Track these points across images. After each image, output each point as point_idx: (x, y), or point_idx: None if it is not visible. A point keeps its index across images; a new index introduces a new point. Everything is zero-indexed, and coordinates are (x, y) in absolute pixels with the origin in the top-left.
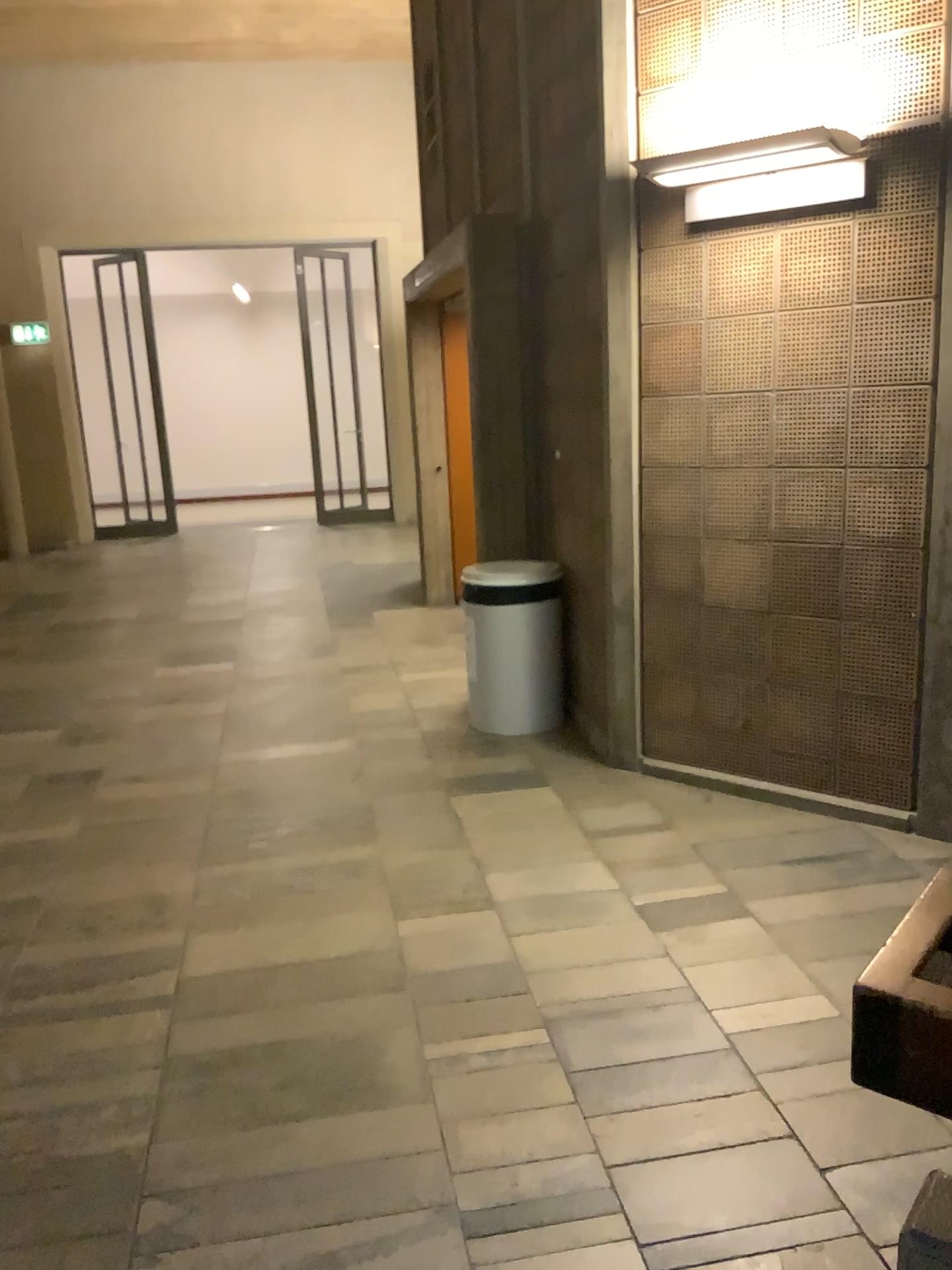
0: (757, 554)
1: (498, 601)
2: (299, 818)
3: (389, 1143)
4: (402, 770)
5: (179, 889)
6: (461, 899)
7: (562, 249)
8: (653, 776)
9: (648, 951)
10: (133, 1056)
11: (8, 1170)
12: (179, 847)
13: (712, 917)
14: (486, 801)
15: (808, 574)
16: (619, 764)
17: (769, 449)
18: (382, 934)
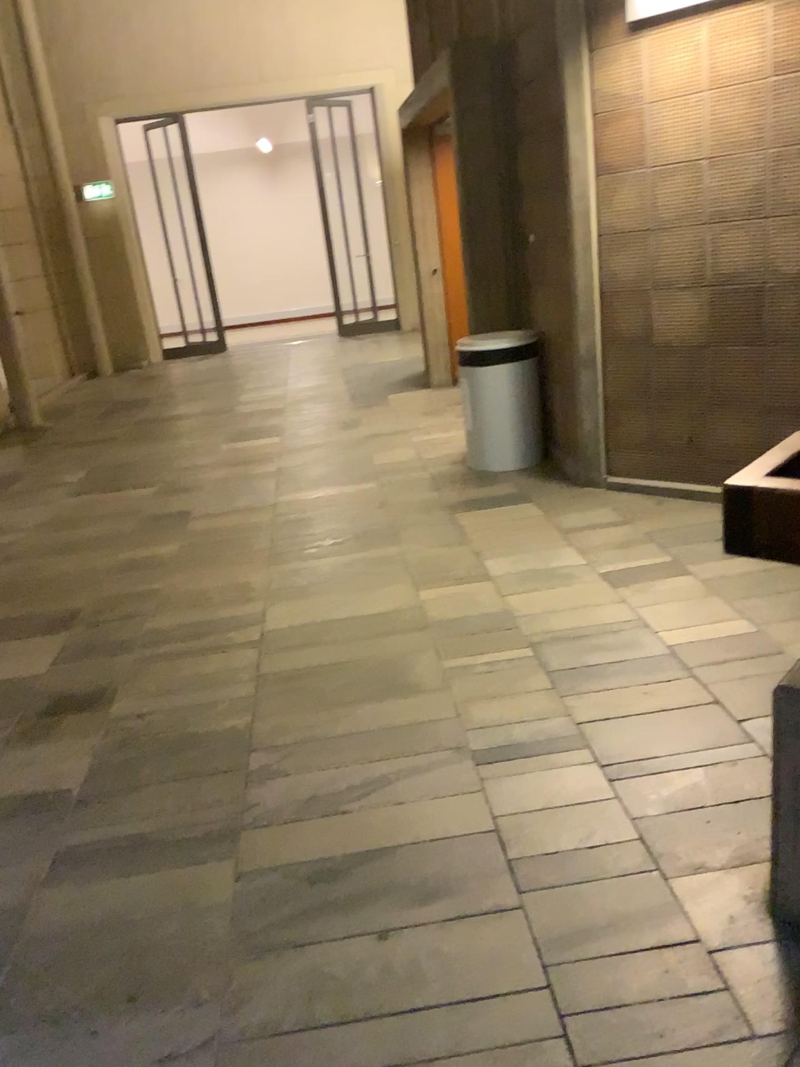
0: (693, 298)
1: (486, 361)
2: (340, 529)
3: (418, 712)
4: (417, 495)
5: (255, 576)
6: (465, 572)
7: (526, 61)
8: (614, 488)
9: (608, 597)
10: (234, 672)
11: (156, 736)
12: (252, 552)
13: (658, 574)
14: (483, 511)
15: (734, 310)
16: (587, 481)
17: (700, 209)
18: (407, 596)
